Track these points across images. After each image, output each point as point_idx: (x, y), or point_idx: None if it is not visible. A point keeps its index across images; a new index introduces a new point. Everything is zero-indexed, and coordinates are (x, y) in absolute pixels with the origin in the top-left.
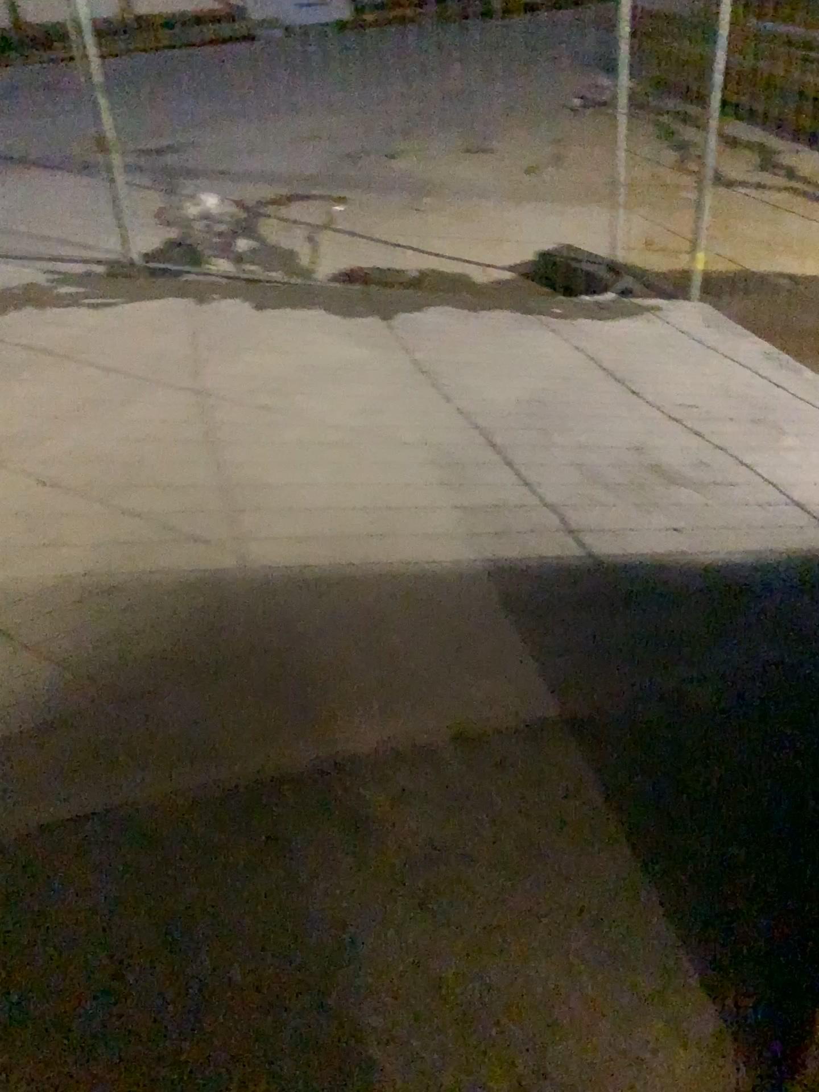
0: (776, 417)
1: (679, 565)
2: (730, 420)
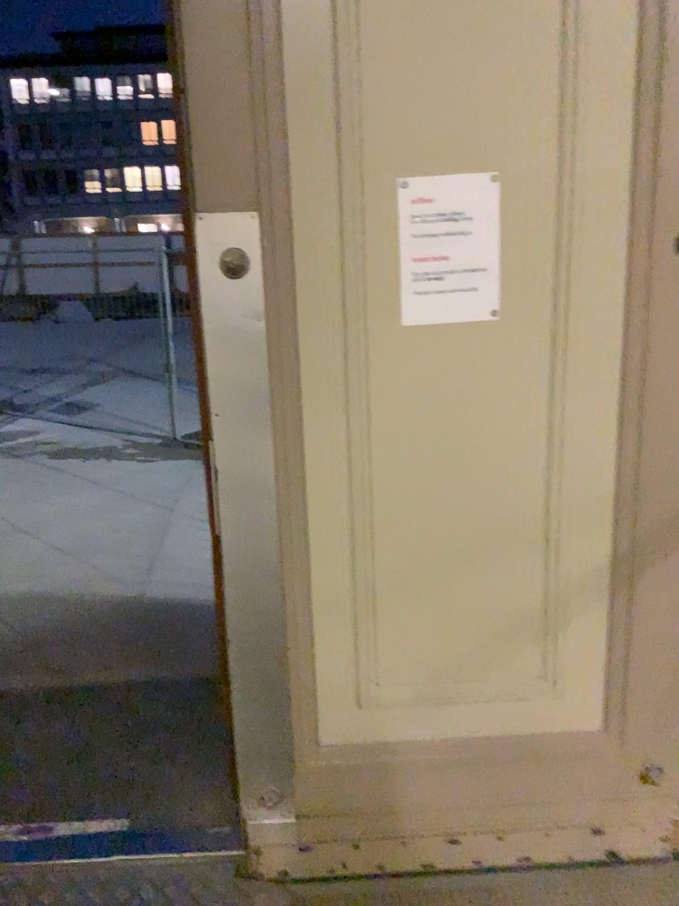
0: None
1: None
2: None
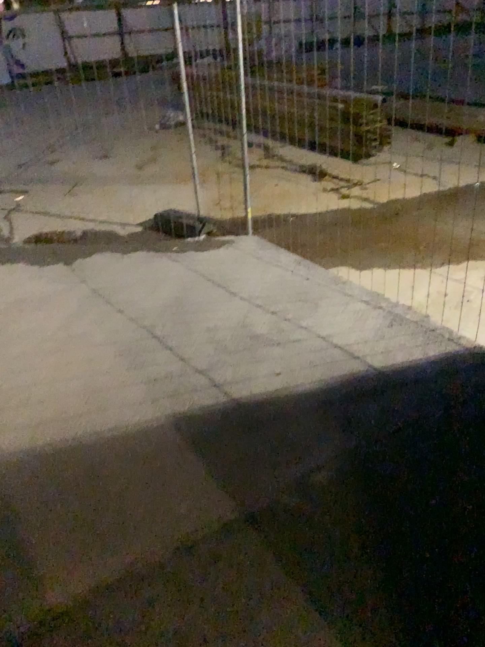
0: (313, 297)
1: (287, 398)
2: (290, 302)
